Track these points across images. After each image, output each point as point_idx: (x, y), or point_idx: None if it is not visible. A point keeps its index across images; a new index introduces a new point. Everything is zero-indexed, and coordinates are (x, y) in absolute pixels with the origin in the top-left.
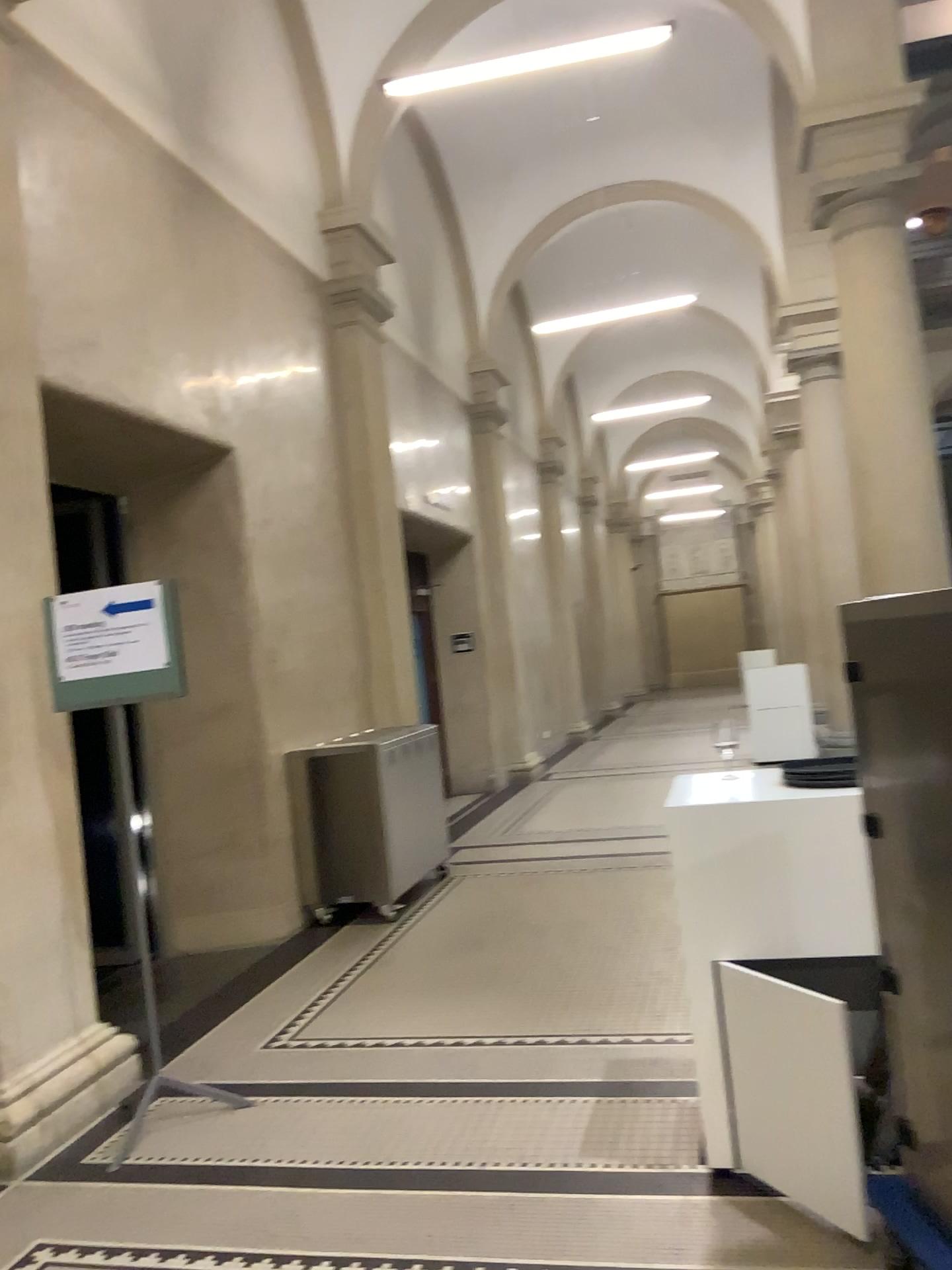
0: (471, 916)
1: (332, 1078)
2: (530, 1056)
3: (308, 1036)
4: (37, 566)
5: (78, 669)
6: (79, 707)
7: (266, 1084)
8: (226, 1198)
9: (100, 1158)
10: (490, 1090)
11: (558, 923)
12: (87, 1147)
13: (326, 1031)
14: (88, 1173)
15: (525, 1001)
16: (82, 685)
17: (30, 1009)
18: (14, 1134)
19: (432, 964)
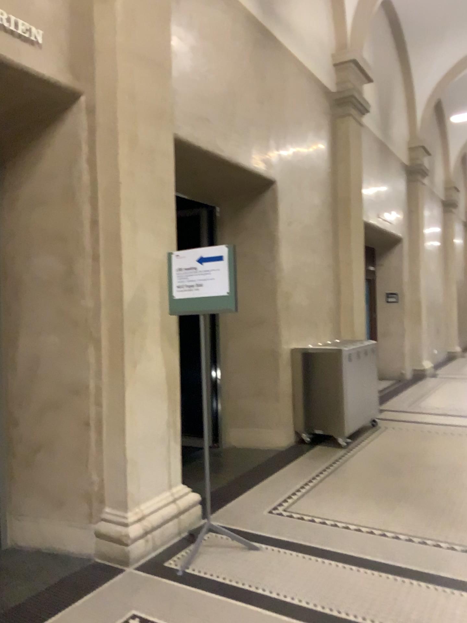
0: (391, 453)
1: (304, 543)
2: (429, 555)
3: (292, 512)
4: (164, 234)
5: (180, 292)
6: (179, 313)
7: (266, 538)
8: (236, 612)
9: (172, 566)
10: (403, 575)
11: (446, 467)
12: (166, 557)
13: (303, 510)
14: (164, 574)
15: (425, 516)
16: (182, 301)
17: (144, 474)
18: (130, 542)
19: (367, 479)
